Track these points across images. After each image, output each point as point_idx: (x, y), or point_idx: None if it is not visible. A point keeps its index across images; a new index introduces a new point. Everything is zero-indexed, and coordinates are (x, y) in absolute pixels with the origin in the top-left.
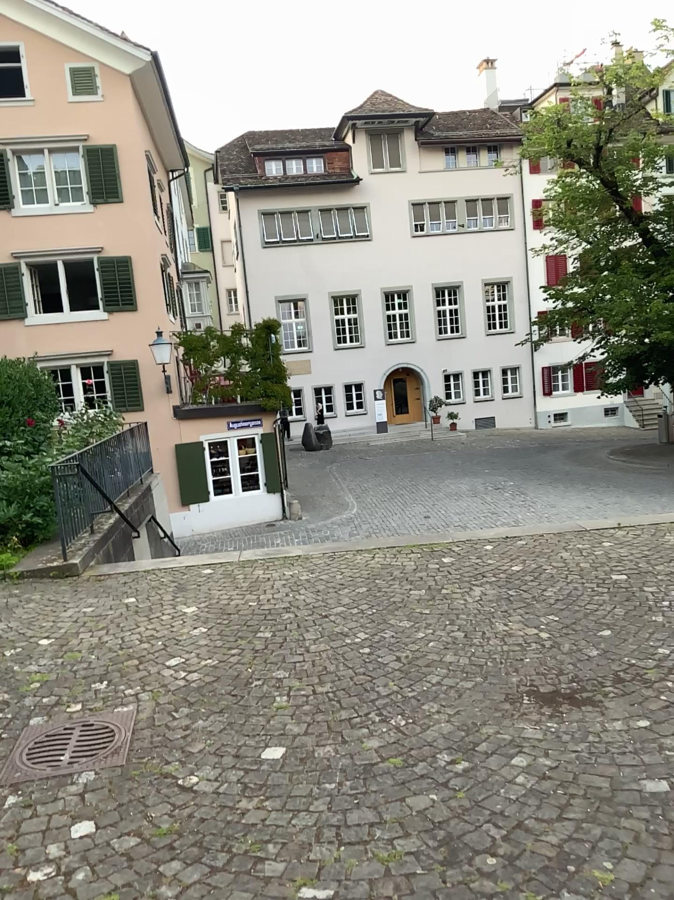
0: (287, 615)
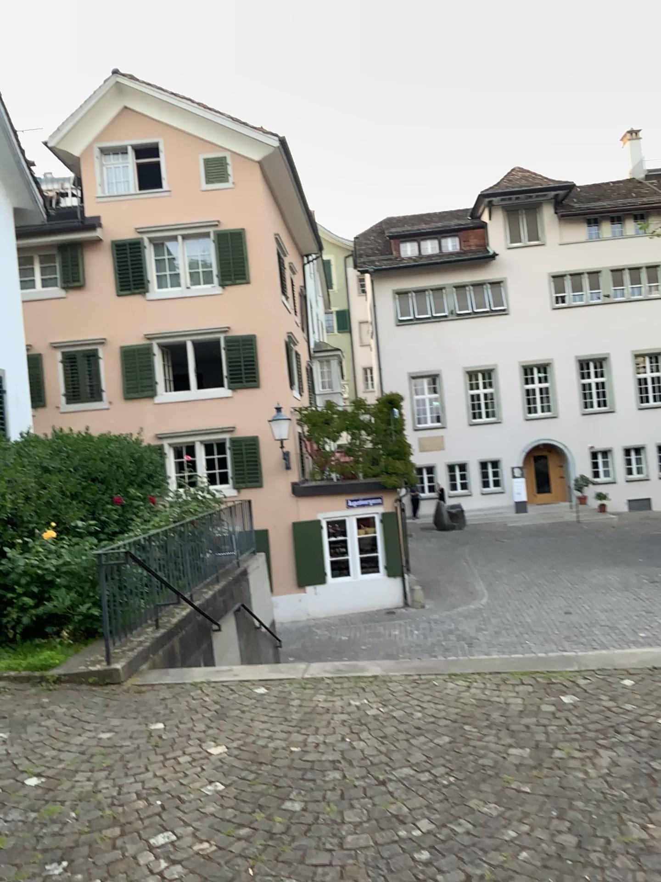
0: (333, 773)
